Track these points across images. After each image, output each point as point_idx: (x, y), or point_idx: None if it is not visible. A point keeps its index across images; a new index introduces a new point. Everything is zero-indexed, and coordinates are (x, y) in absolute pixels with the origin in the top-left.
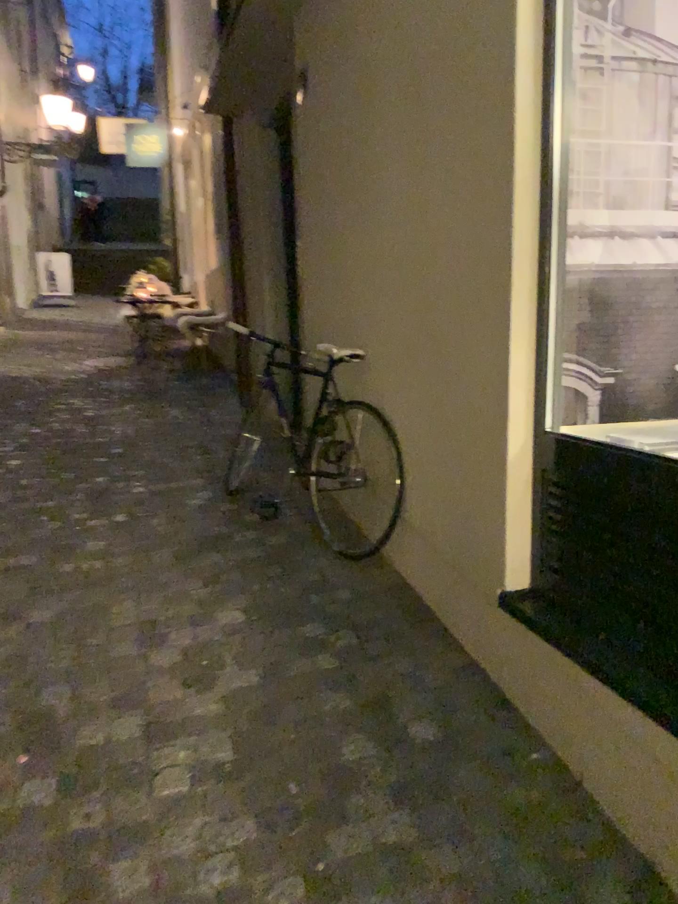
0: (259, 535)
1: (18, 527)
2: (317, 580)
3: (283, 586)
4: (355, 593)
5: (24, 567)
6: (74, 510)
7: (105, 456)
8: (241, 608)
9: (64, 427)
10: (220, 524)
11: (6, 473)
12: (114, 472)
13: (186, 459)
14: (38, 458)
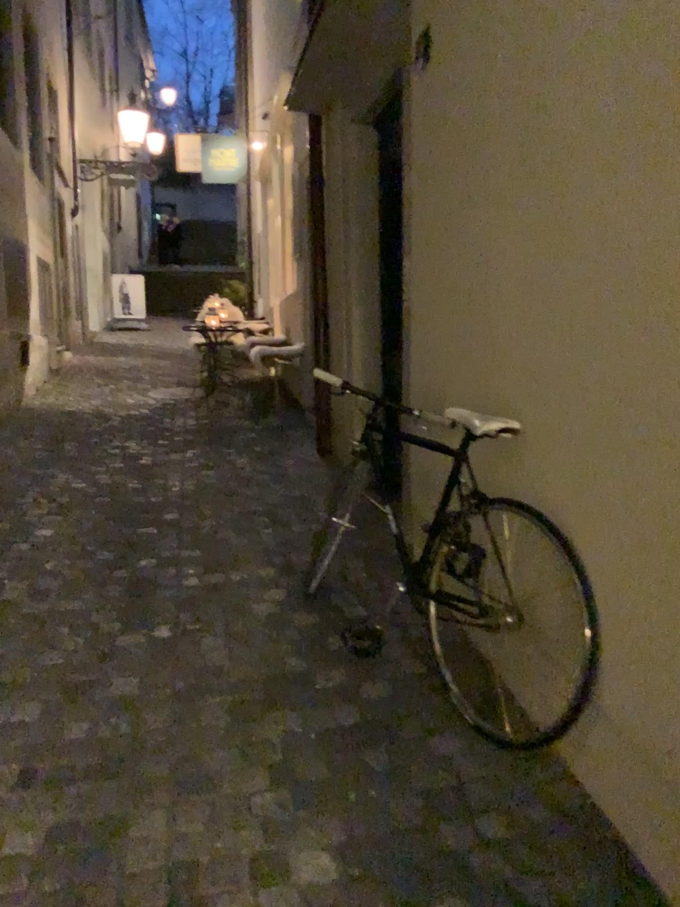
0: (353, 679)
1: (26, 645)
2: (447, 785)
3: (396, 797)
4: (512, 819)
5: (17, 726)
6: (104, 616)
7: (154, 526)
8: (332, 845)
9: (111, 481)
10: (297, 653)
11: (30, 550)
12: (163, 551)
13: (254, 534)
14: (74, 525)
